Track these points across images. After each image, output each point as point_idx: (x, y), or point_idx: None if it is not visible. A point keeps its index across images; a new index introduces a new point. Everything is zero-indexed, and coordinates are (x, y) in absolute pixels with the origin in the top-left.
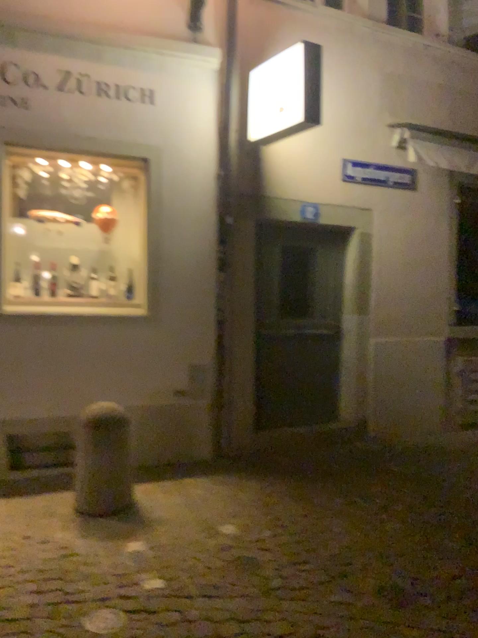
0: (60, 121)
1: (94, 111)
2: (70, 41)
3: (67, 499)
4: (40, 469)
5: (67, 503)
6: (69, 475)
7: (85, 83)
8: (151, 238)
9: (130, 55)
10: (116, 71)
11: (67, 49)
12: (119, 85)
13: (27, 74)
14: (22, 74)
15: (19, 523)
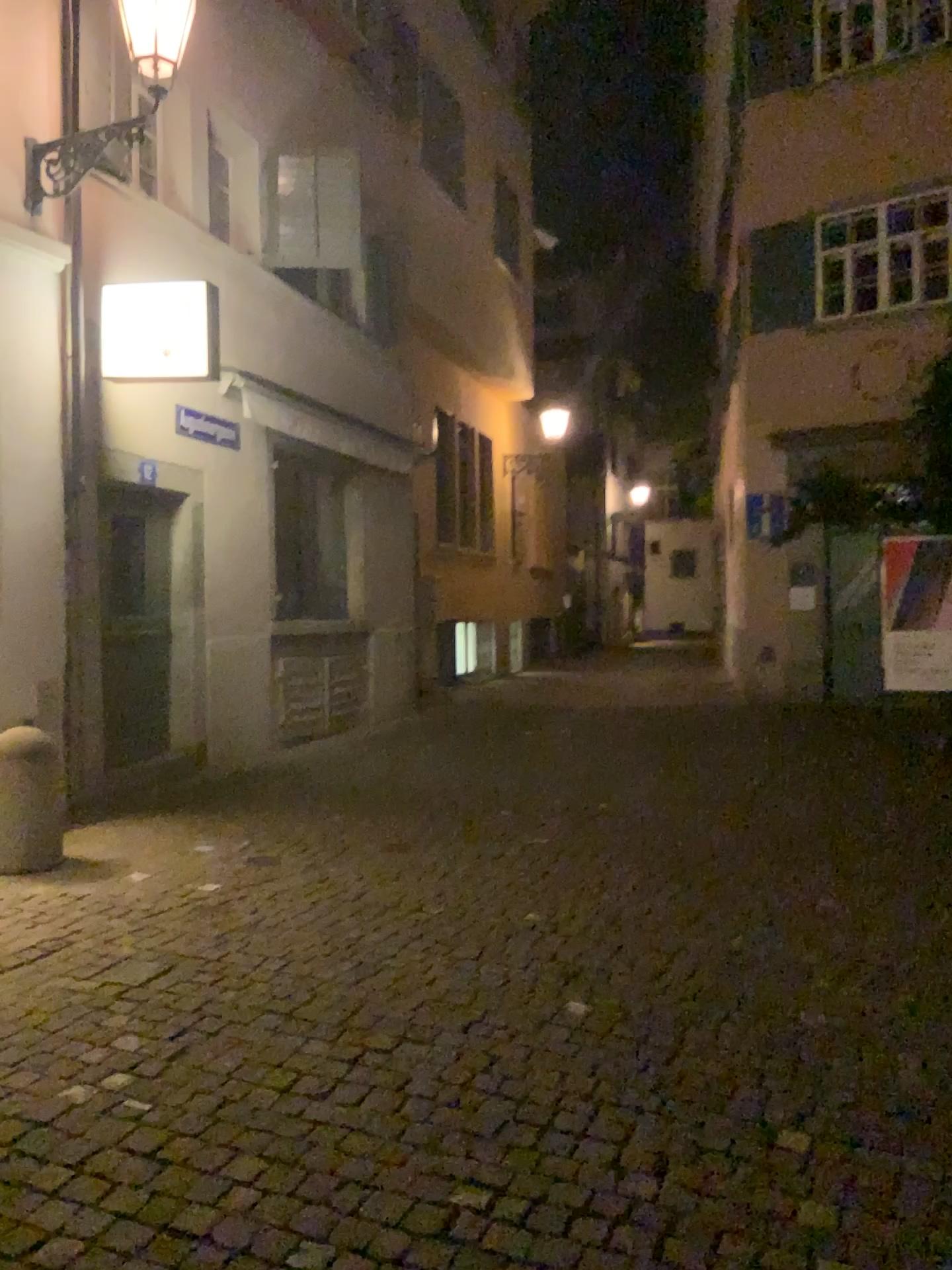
0: None
1: None
2: None
3: None
4: None
5: None
6: None
7: None
8: None
9: None
10: None
11: None
12: None
13: None
14: None
15: None
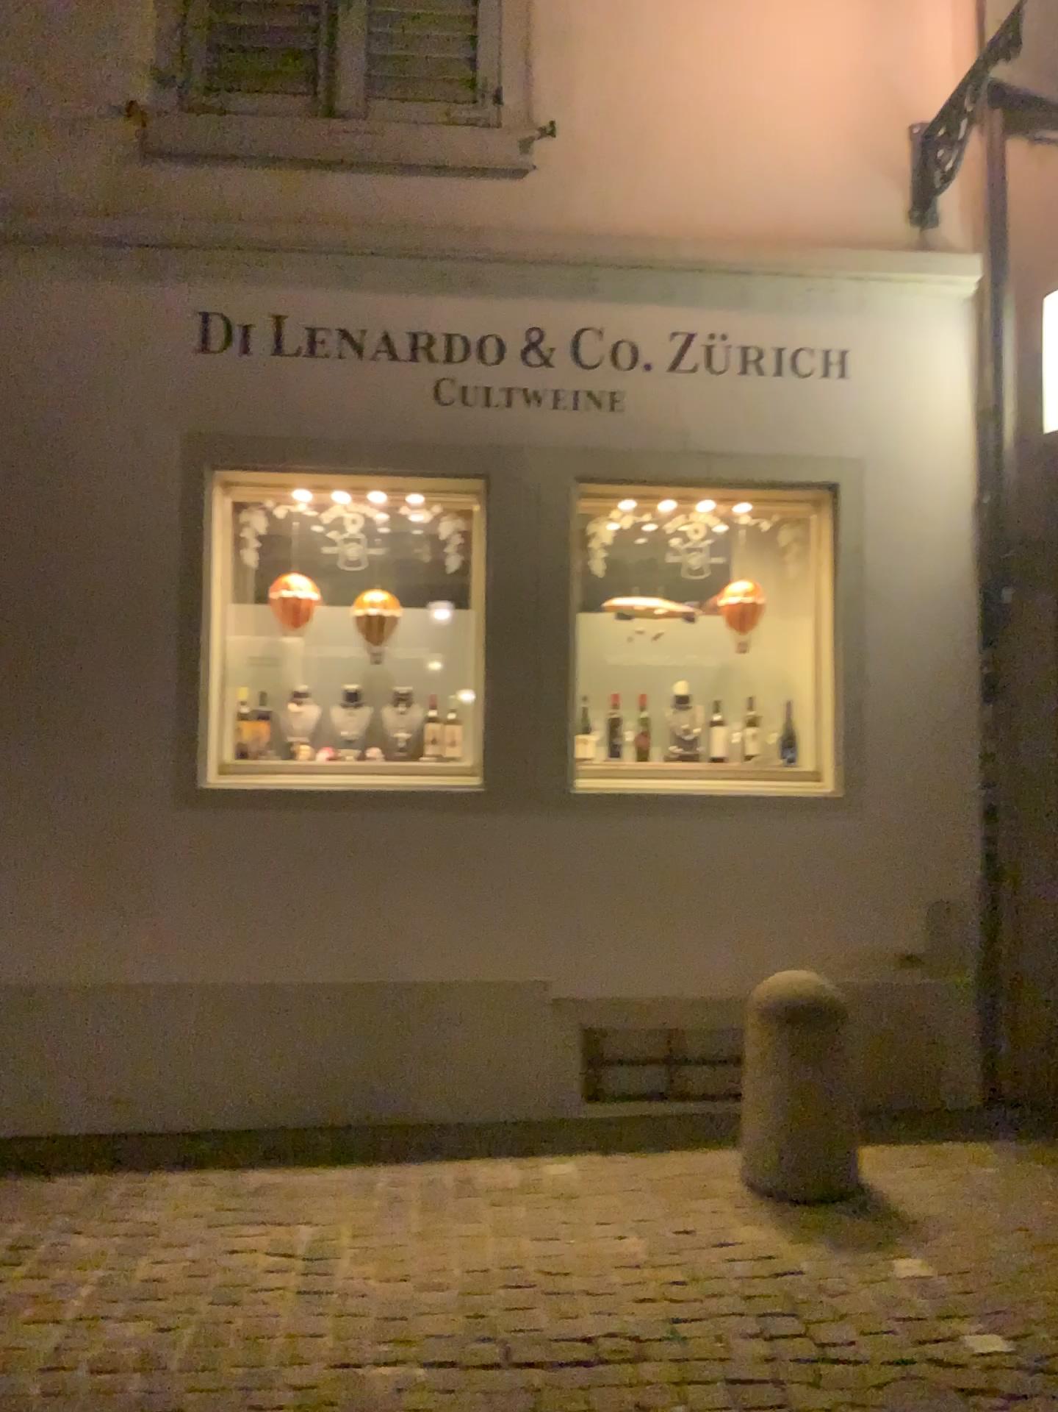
0: (674, 425)
1: (734, 401)
2: (688, 276)
3: (728, 1163)
4: (644, 1103)
5: (733, 1172)
6: (702, 1118)
7: (717, 350)
8: (848, 641)
9: (799, 288)
10: (774, 320)
11: (684, 292)
12: (779, 347)
13: (617, 346)
14: (608, 345)
15: (660, 1202)
